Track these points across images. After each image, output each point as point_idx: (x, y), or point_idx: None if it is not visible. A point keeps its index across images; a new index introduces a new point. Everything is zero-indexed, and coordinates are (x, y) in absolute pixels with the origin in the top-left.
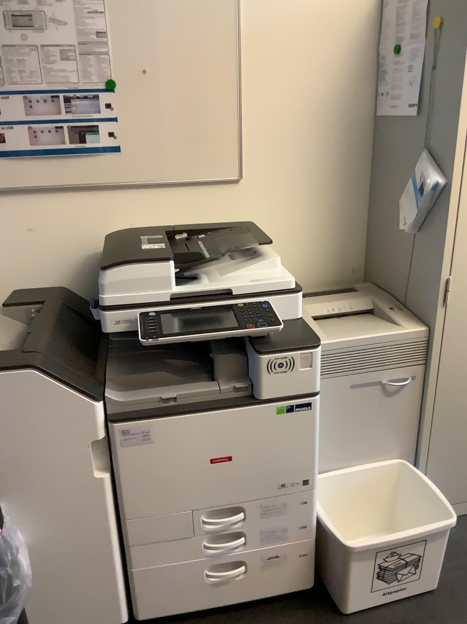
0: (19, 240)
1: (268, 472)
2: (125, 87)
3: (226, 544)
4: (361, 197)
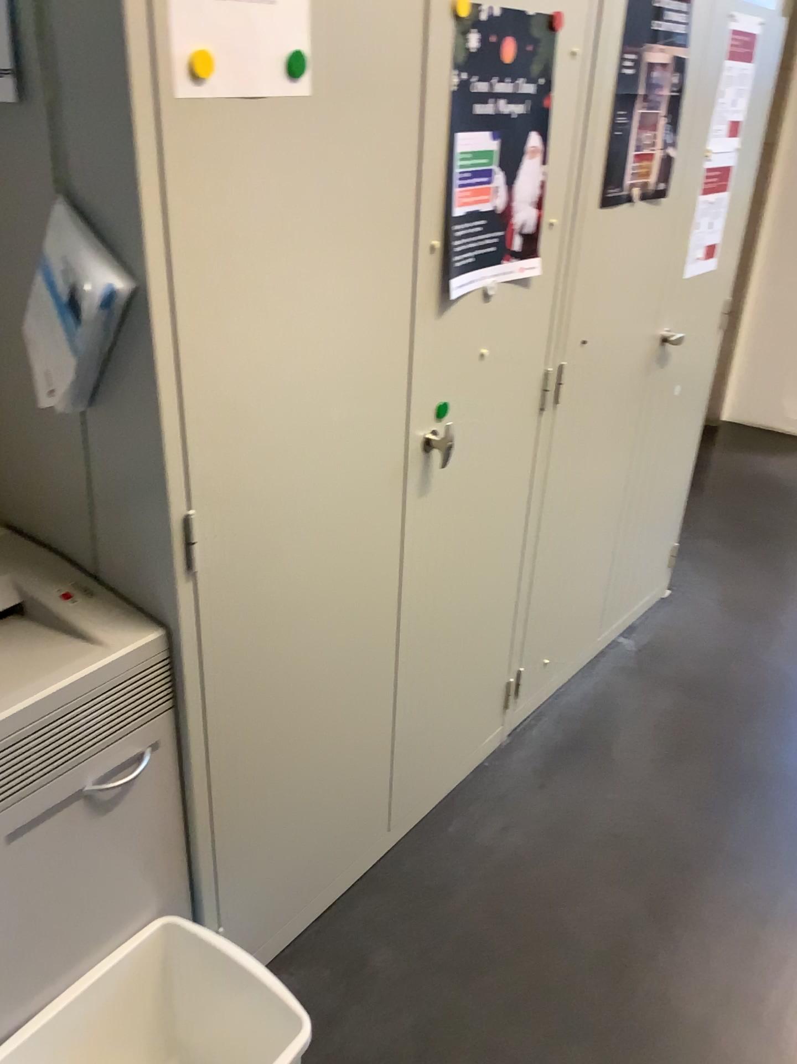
0: None
1: None
2: None
3: None
4: None
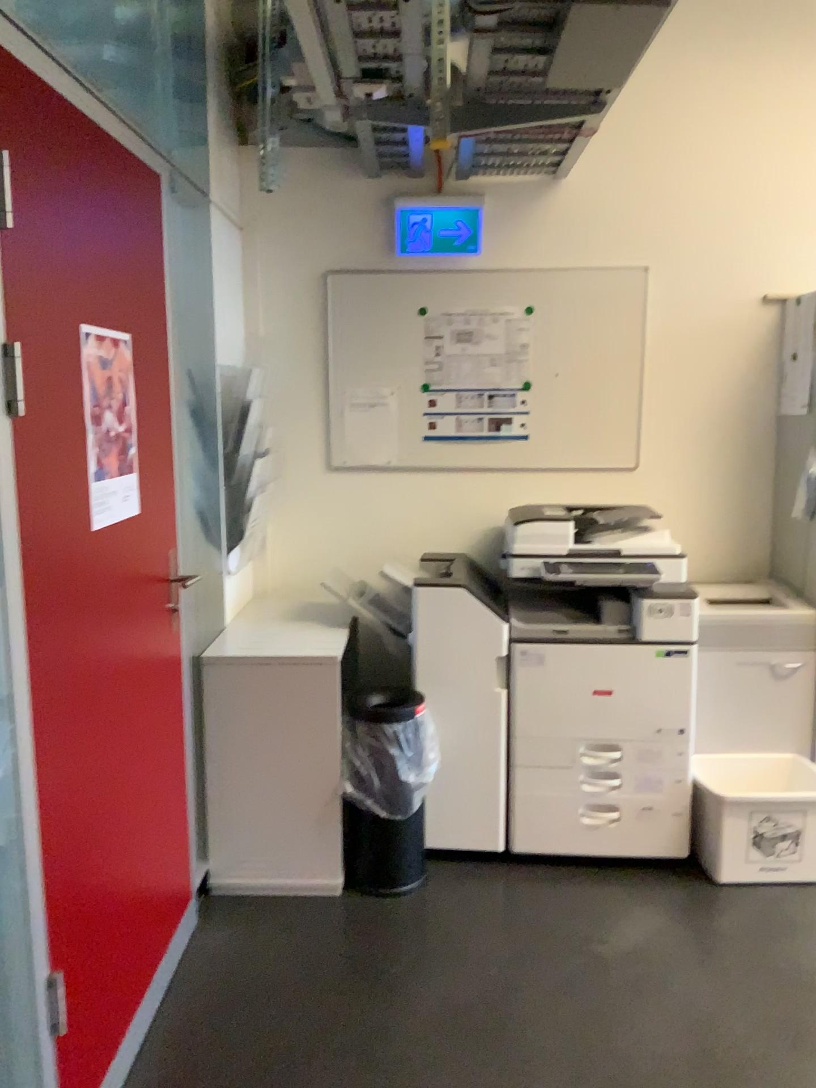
0: (432, 510)
1: (646, 714)
2: (540, 386)
3: (603, 786)
4: (763, 492)
